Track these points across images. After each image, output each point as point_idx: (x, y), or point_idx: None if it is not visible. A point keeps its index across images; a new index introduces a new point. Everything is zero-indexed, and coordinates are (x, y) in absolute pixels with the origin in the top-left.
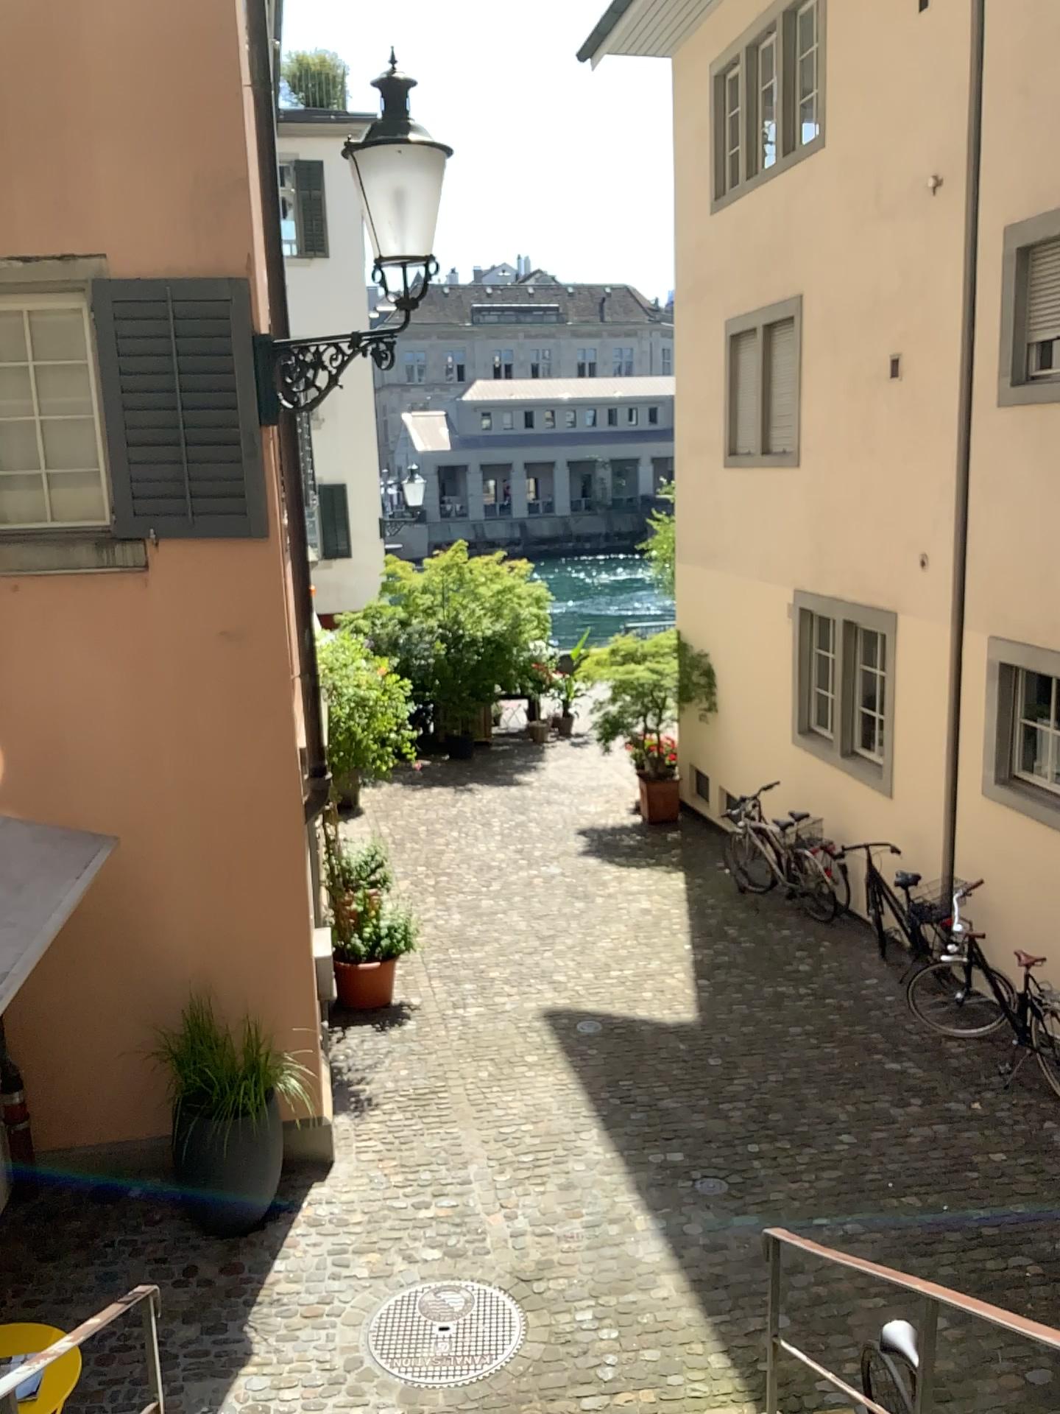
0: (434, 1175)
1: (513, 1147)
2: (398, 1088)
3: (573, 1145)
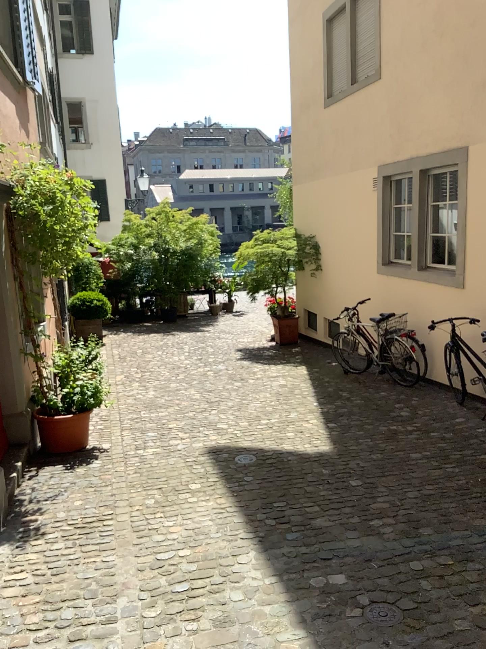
0: (77, 612)
1: (167, 576)
2: (64, 516)
3: (230, 571)
